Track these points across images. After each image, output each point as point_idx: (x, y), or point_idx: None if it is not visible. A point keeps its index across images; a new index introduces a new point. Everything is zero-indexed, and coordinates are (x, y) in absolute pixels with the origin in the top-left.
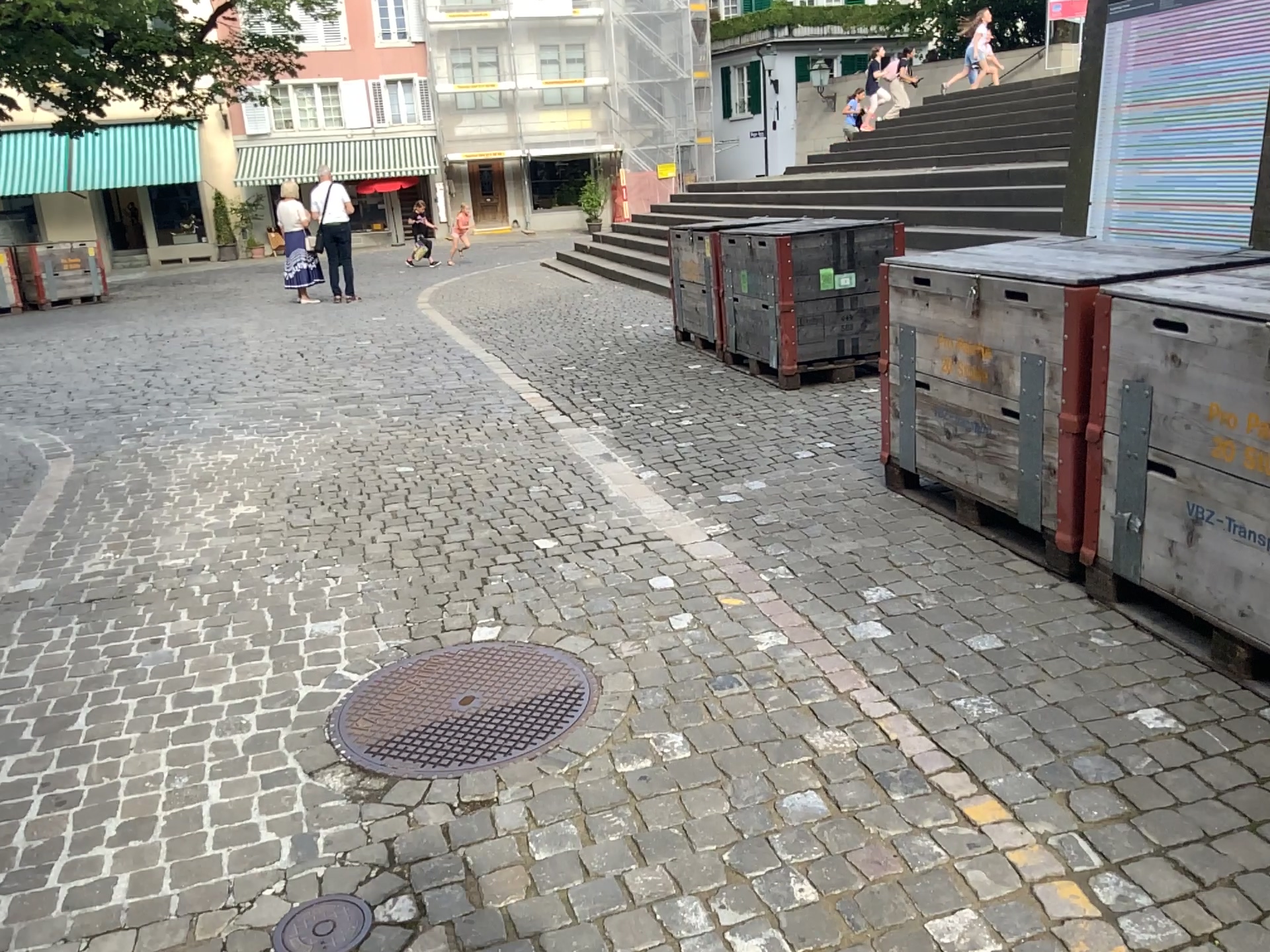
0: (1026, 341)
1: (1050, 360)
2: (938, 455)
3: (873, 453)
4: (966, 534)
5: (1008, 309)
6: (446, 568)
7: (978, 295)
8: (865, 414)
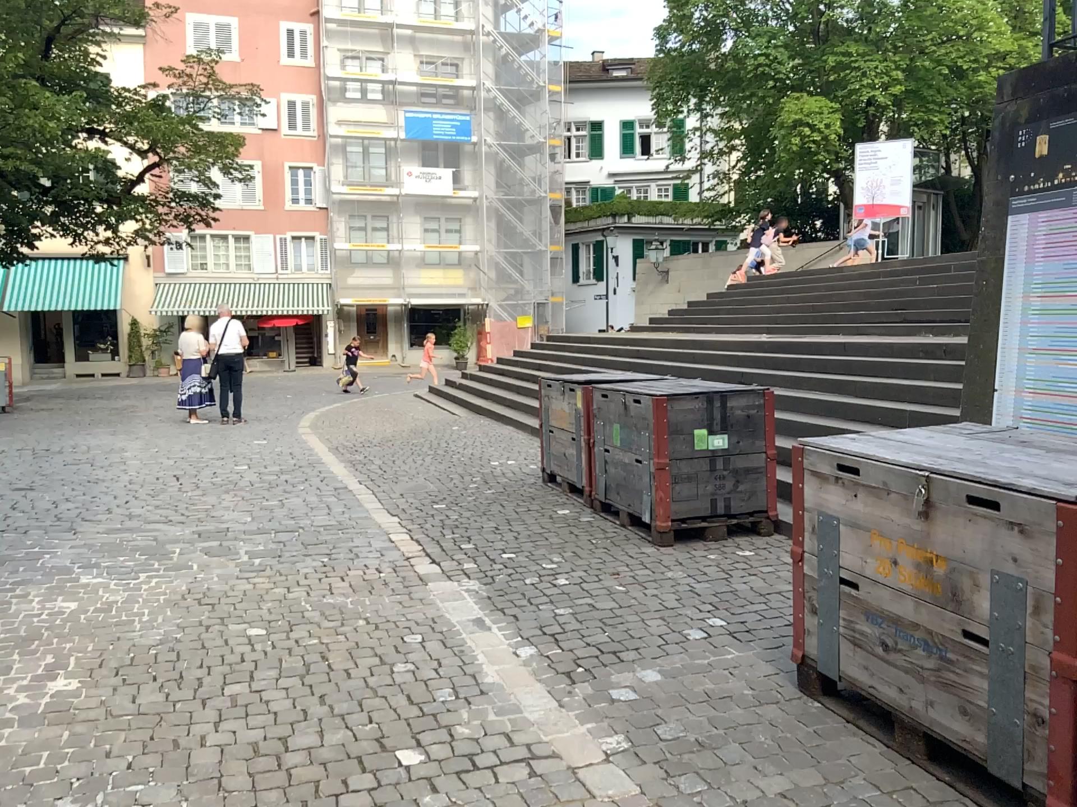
0: (1003, 559)
1: (1042, 588)
2: (871, 669)
3: (768, 637)
4: (912, 771)
5: (973, 517)
6: (288, 795)
7: (928, 495)
8: (748, 585)
